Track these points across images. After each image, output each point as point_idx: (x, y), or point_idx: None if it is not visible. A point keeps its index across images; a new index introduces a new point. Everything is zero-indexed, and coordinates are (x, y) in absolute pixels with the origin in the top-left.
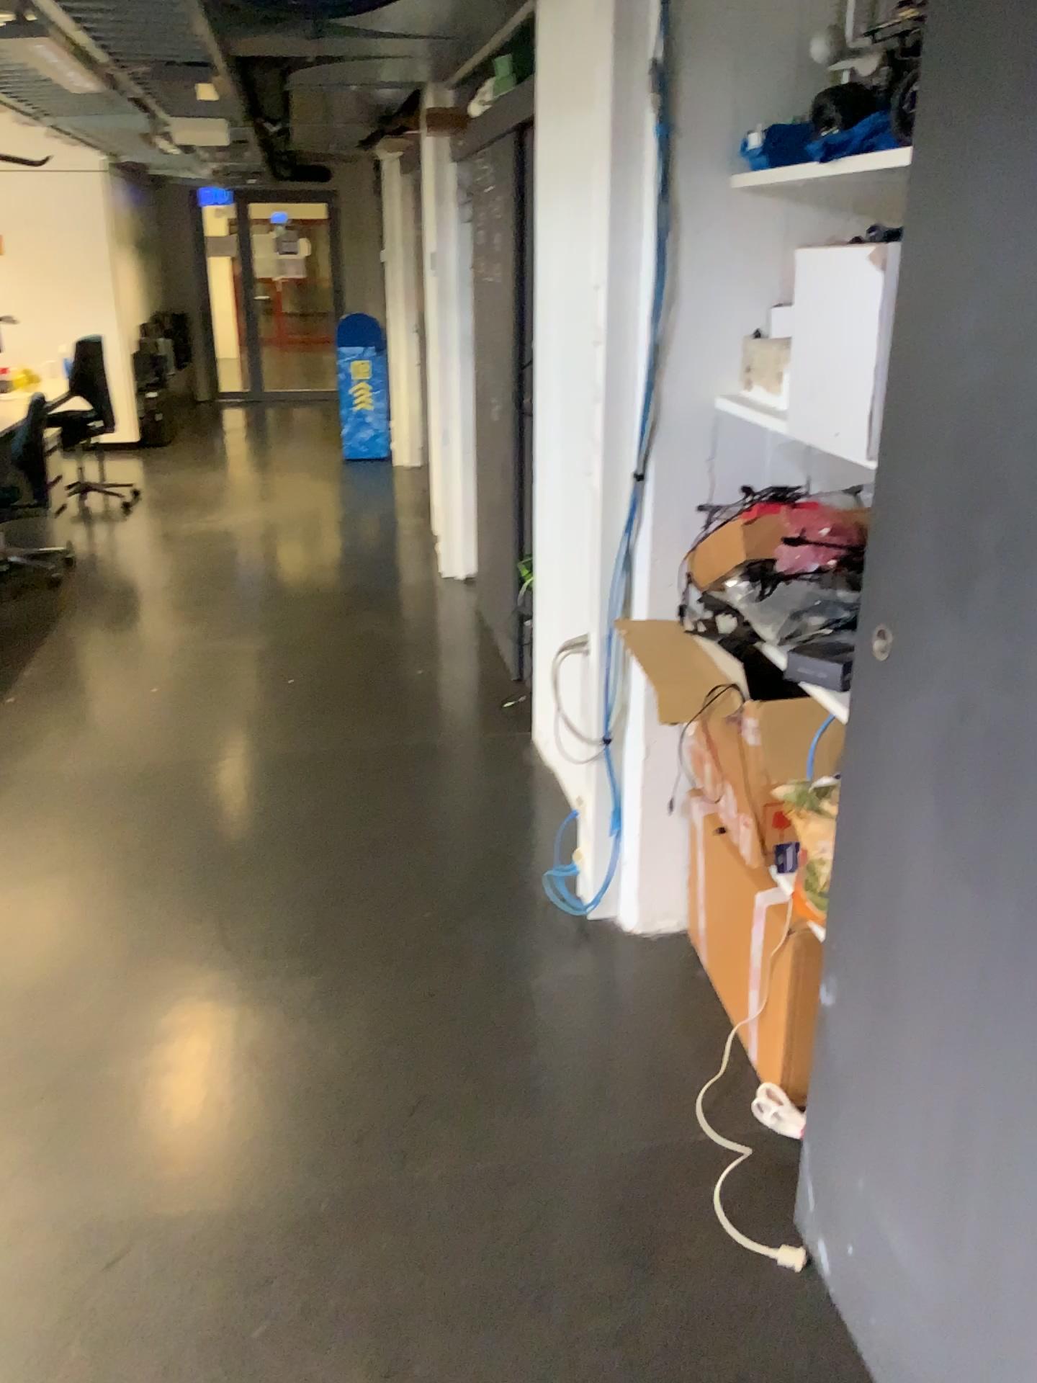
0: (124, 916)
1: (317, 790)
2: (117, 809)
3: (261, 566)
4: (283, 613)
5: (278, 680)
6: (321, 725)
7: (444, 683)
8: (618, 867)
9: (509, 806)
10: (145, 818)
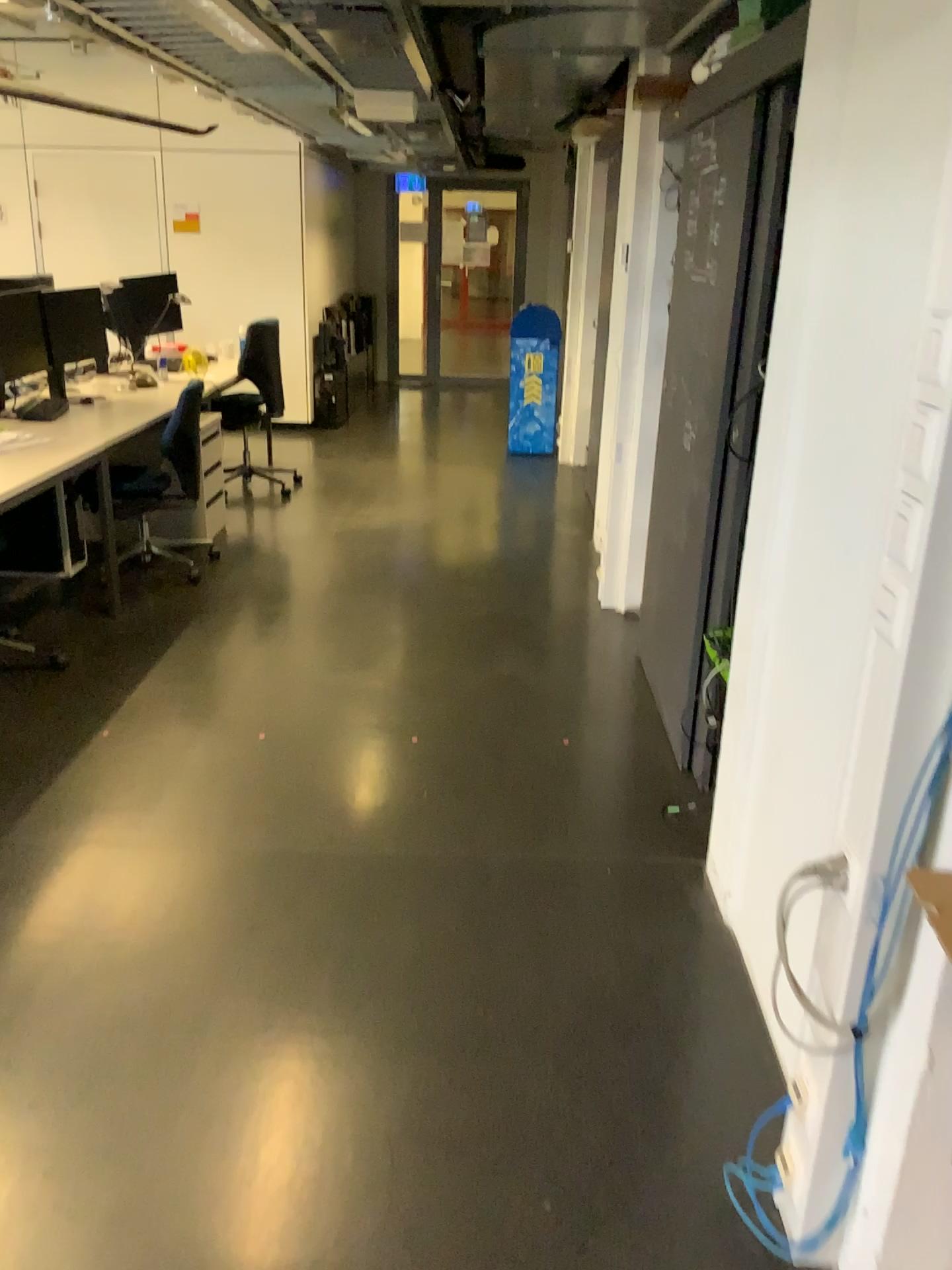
0: (136, 1126)
1: (422, 922)
2: (175, 919)
3: (406, 576)
4: (420, 640)
5: (400, 735)
6: (441, 813)
7: (595, 763)
8: (850, 1208)
9: (671, 993)
10: (205, 940)
